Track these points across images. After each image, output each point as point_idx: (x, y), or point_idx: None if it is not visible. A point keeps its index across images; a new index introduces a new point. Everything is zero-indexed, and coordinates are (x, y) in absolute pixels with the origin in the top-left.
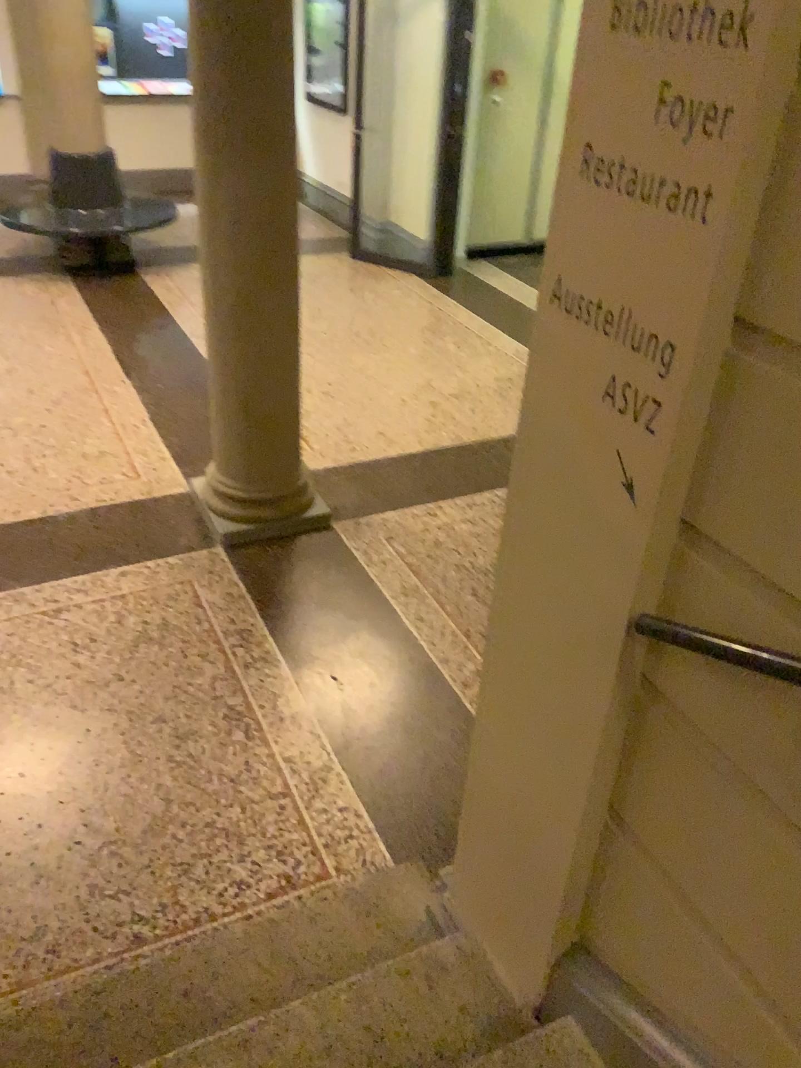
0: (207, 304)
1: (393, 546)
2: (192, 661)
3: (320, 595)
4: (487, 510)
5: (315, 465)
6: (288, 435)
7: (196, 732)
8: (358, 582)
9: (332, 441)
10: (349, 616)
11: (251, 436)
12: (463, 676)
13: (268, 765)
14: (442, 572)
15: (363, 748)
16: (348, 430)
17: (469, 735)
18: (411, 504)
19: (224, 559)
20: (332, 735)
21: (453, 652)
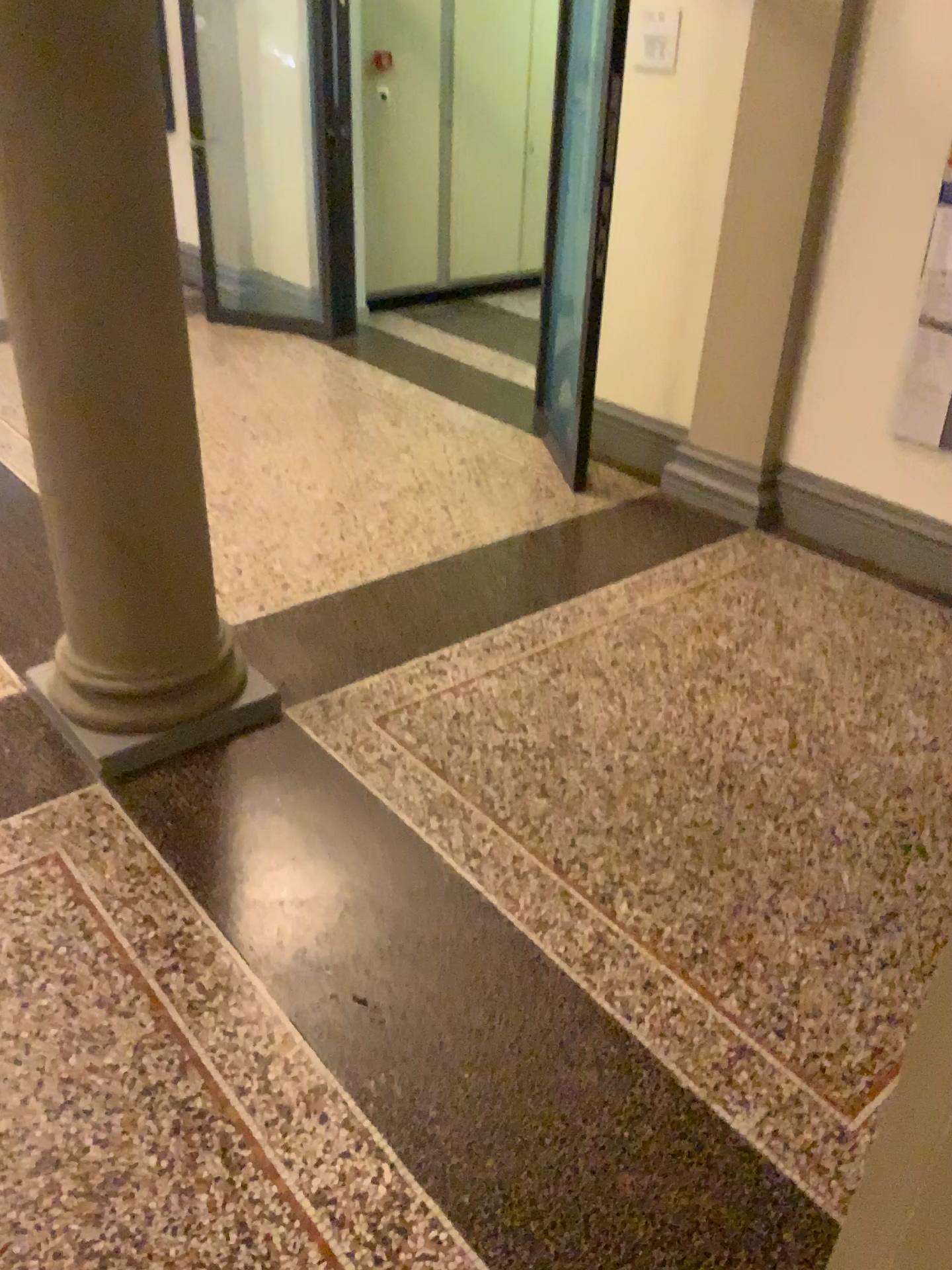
0: (22, 362)
1: (389, 732)
2: (85, 1020)
3: (293, 842)
4: (517, 653)
5: (230, 619)
6: (192, 575)
7: (122, 1179)
8: (351, 805)
9: (248, 578)
10: (353, 873)
11: (129, 585)
12: (580, 952)
13: (283, 1225)
14: (483, 766)
15: (451, 1139)
16: (271, 557)
17: (633, 1068)
18: (399, 660)
19: (109, 804)
20: (388, 1124)
21: (550, 909)
